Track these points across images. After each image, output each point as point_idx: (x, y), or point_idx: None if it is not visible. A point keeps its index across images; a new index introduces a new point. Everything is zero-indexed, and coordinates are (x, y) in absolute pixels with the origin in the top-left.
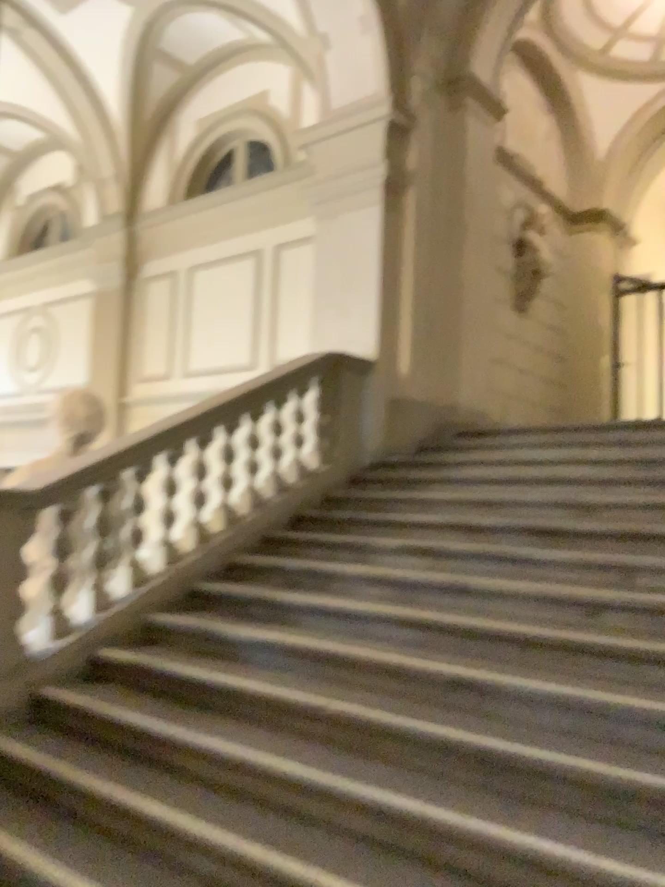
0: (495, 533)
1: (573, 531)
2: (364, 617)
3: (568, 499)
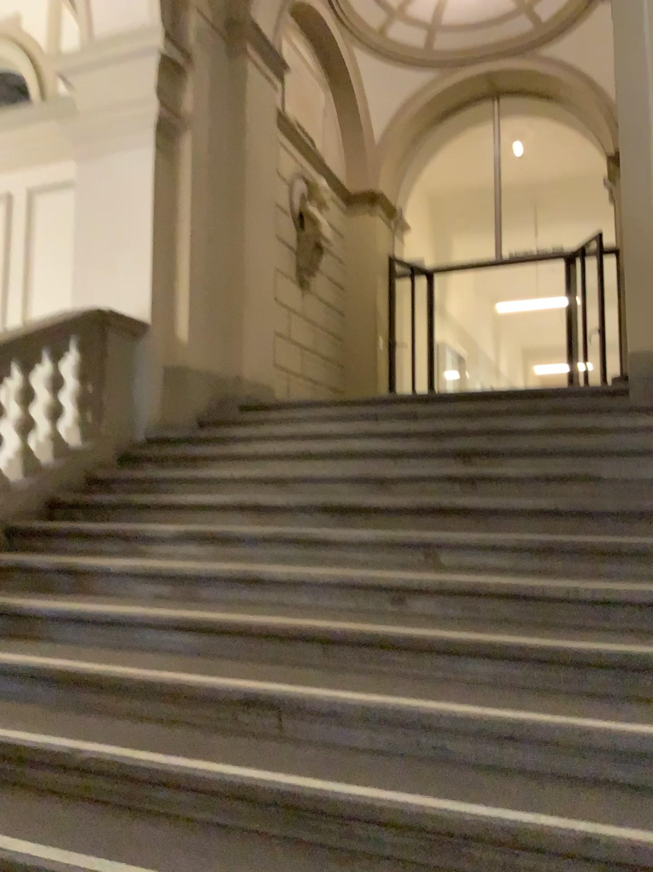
0: (284, 513)
1: (366, 507)
2: (131, 618)
3: (360, 473)
